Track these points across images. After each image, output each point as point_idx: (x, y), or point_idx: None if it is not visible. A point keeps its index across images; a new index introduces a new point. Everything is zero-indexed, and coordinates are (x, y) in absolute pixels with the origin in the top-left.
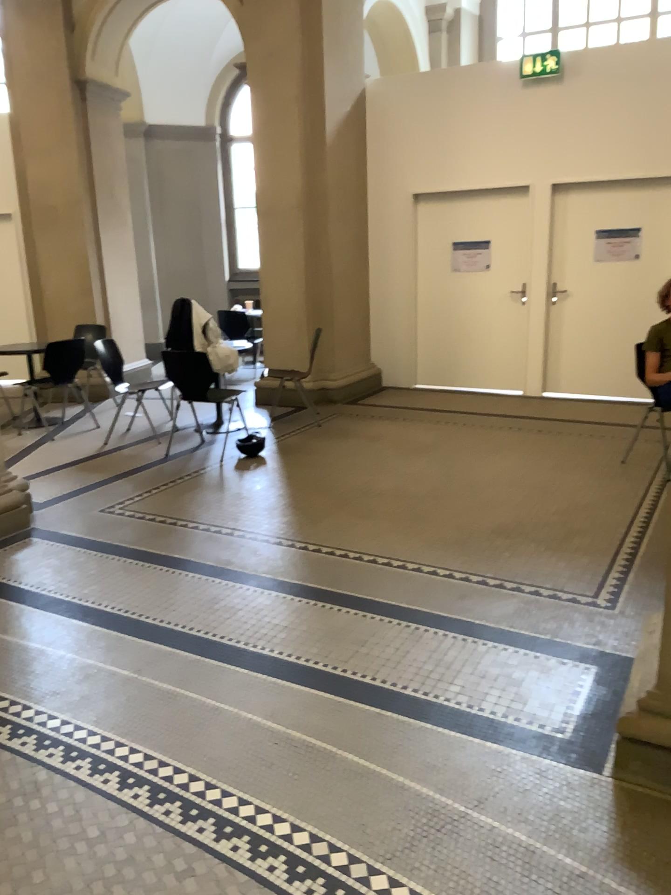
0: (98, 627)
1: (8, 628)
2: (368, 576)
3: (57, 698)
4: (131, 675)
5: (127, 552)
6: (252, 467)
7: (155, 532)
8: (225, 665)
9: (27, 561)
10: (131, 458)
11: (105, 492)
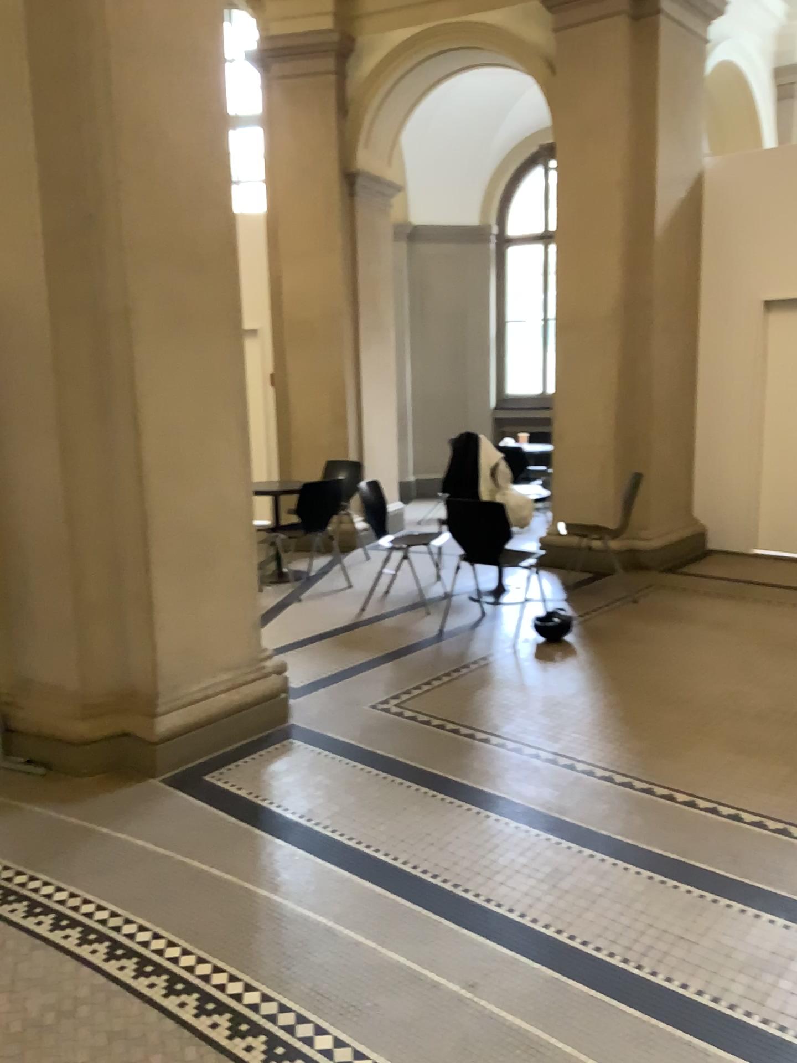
0: (400, 899)
1: (277, 882)
2: (784, 857)
3: (361, 1020)
4: (462, 995)
5: (418, 775)
6: (560, 658)
7: (450, 747)
8: (604, 999)
9: (288, 776)
10: (400, 633)
11: (374, 680)
